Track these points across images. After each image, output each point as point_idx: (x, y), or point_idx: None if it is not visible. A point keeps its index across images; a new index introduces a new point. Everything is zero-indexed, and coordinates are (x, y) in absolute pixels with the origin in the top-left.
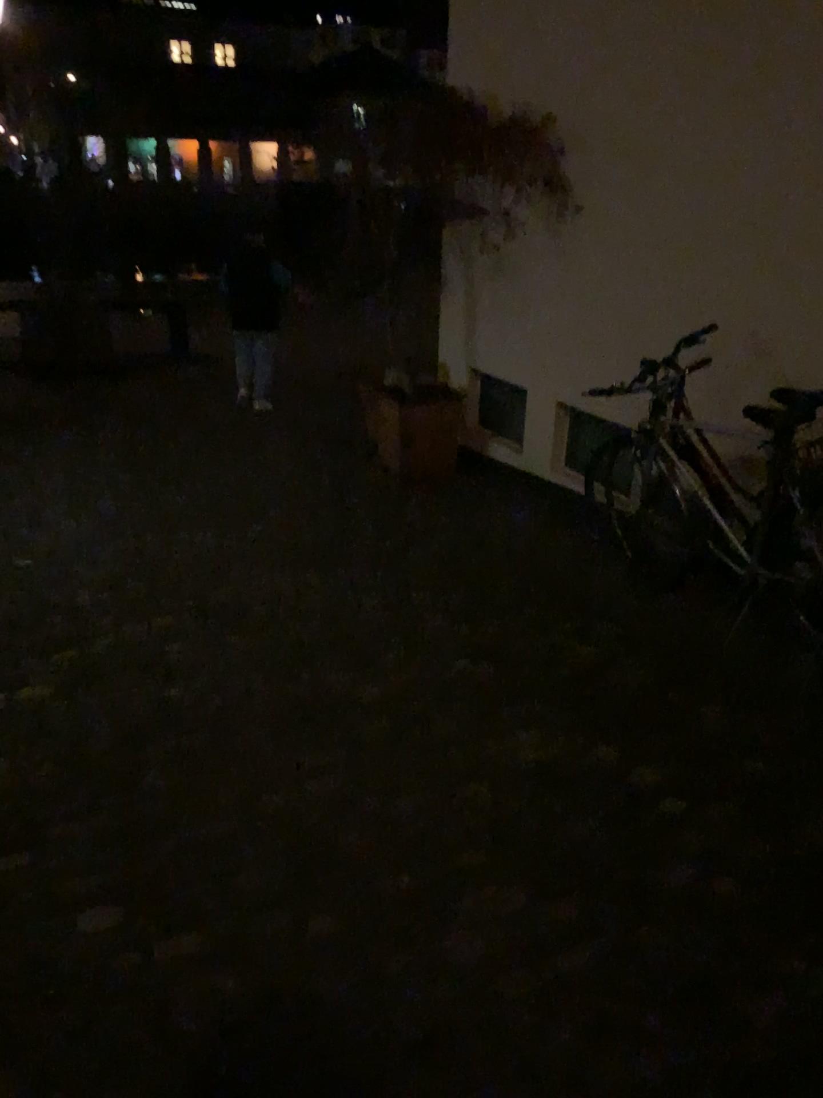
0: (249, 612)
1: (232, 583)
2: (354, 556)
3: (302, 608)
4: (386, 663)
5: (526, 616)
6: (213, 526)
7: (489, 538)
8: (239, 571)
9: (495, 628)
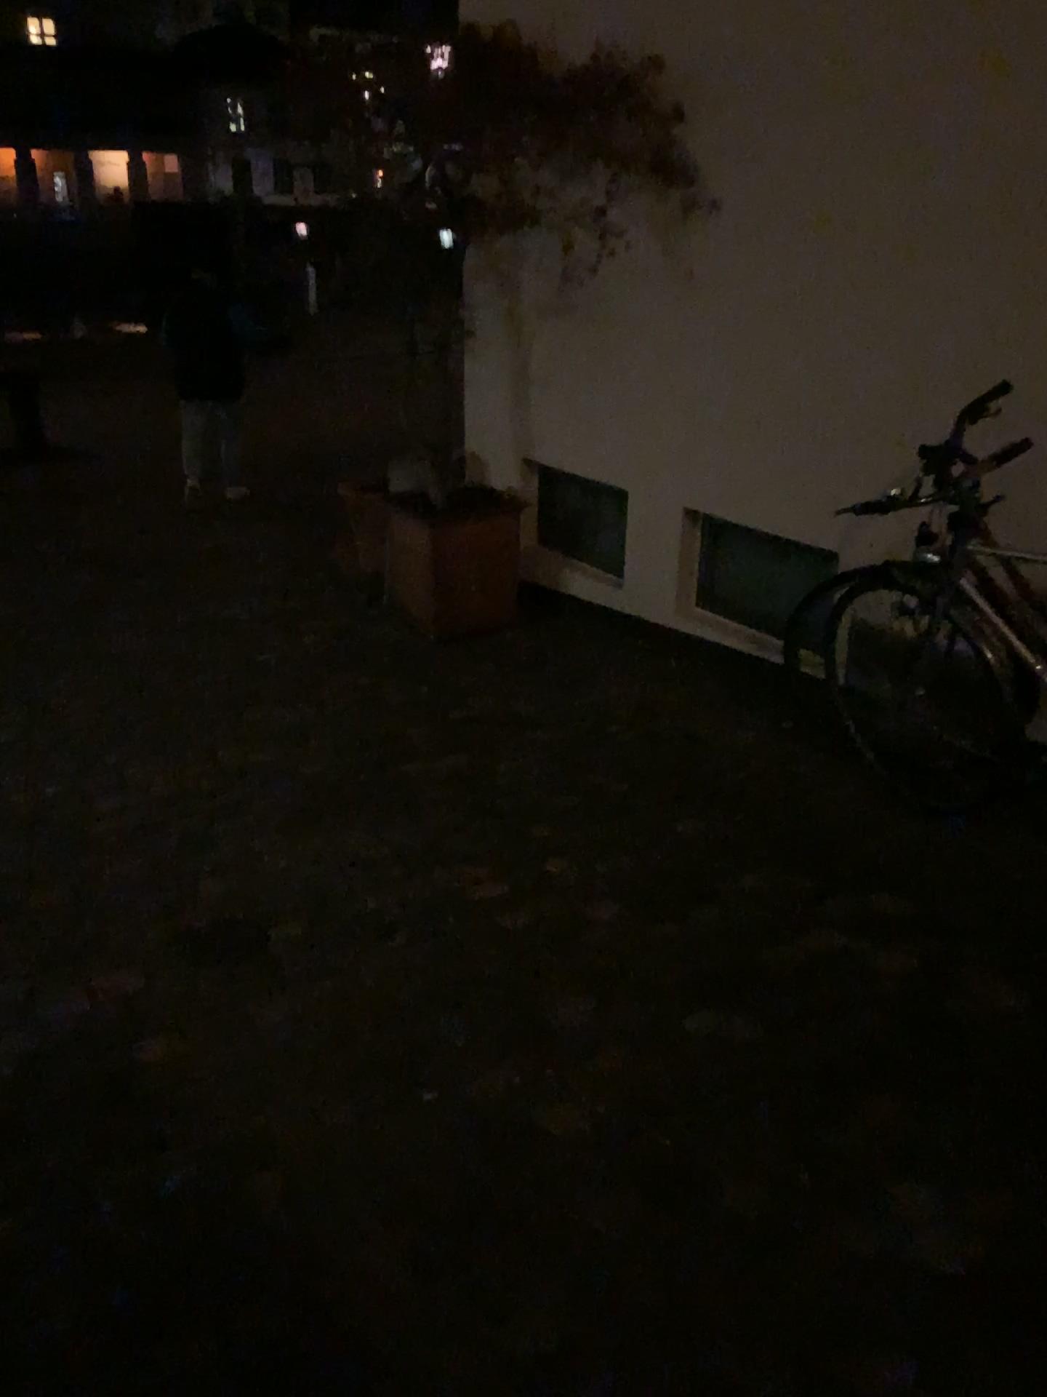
0: (269, 938)
1: (220, 871)
2: (412, 792)
3: (360, 917)
4: (560, 1036)
5: (747, 892)
6: (156, 754)
7: (611, 735)
8: (225, 845)
9: (711, 927)
